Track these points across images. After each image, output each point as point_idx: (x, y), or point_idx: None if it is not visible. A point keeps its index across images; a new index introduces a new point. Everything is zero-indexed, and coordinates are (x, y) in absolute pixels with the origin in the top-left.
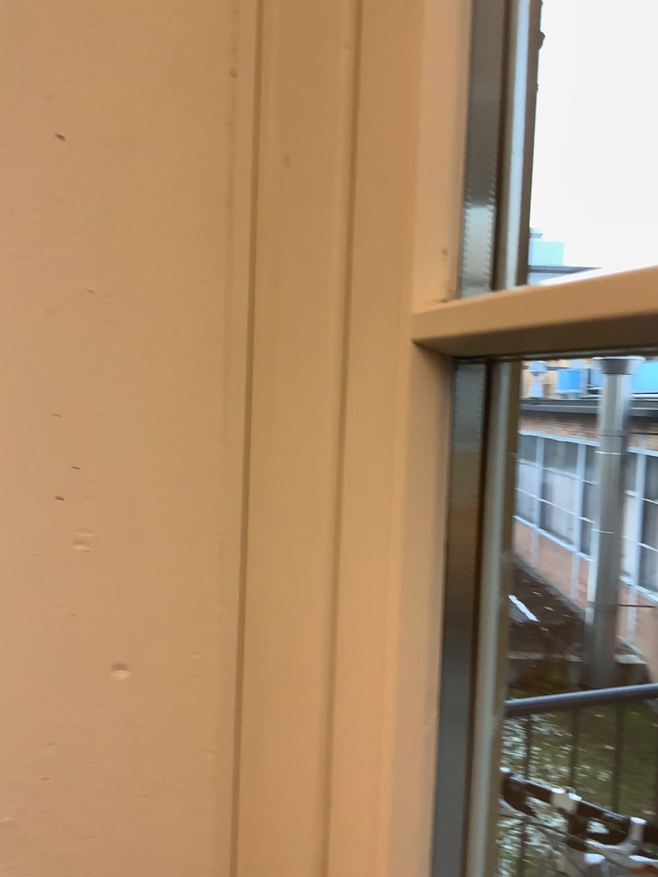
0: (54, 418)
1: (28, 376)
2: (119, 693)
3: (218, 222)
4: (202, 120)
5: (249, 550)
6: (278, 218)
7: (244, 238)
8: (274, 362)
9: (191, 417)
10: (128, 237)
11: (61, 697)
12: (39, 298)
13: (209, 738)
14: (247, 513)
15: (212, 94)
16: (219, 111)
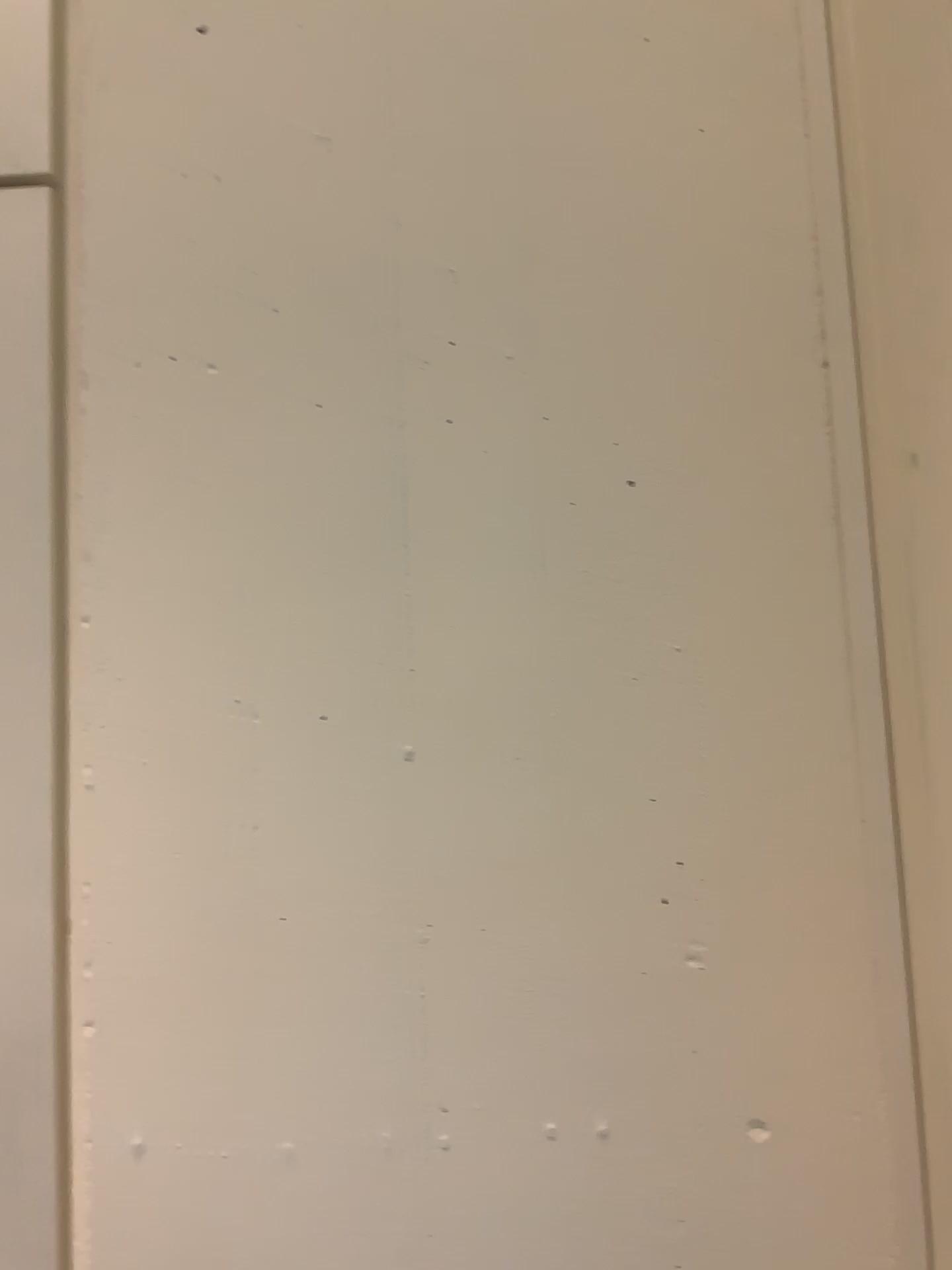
0: (652, 804)
1: (621, 756)
2: (759, 1161)
3: (823, 543)
4: (791, 426)
5: (917, 970)
6: (908, 532)
7: (861, 559)
8: (925, 716)
9: (817, 792)
10: (717, 580)
11: (688, 1158)
12: (625, 666)
13: (888, 1239)
14: (907, 919)
15: (801, 393)
16: (811, 410)
